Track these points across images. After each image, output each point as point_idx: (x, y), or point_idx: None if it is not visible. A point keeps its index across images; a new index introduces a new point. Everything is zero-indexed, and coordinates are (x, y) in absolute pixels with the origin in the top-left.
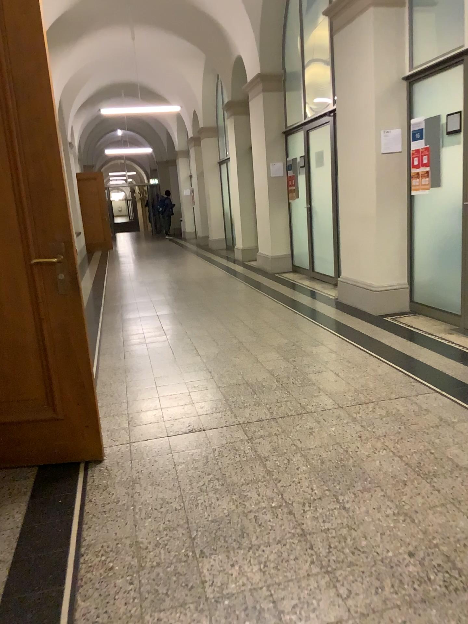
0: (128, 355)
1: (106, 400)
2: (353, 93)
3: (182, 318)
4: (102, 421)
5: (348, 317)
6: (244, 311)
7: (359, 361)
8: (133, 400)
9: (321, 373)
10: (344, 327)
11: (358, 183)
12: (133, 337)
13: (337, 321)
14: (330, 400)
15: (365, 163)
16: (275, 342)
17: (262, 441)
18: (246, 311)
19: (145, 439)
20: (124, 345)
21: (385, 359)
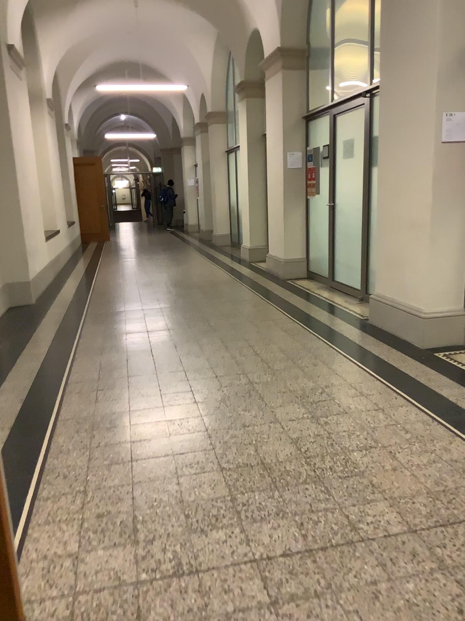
0: (102, 401)
1: (59, 487)
2: (407, 63)
3: (178, 340)
4: (44, 537)
5: (388, 351)
6: (254, 333)
7: (420, 430)
8: (97, 490)
9: (369, 449)
10: (386, 367)
11: (405, 179)
12: (113, 369)
13: (375, 355)
14: (394, 511)
15: (417, 155)
16: (297, 386)
17: (297, 610)
18: (256, 334)
19: (104, 588)
20: (100, 381)
21: (456, 428)
